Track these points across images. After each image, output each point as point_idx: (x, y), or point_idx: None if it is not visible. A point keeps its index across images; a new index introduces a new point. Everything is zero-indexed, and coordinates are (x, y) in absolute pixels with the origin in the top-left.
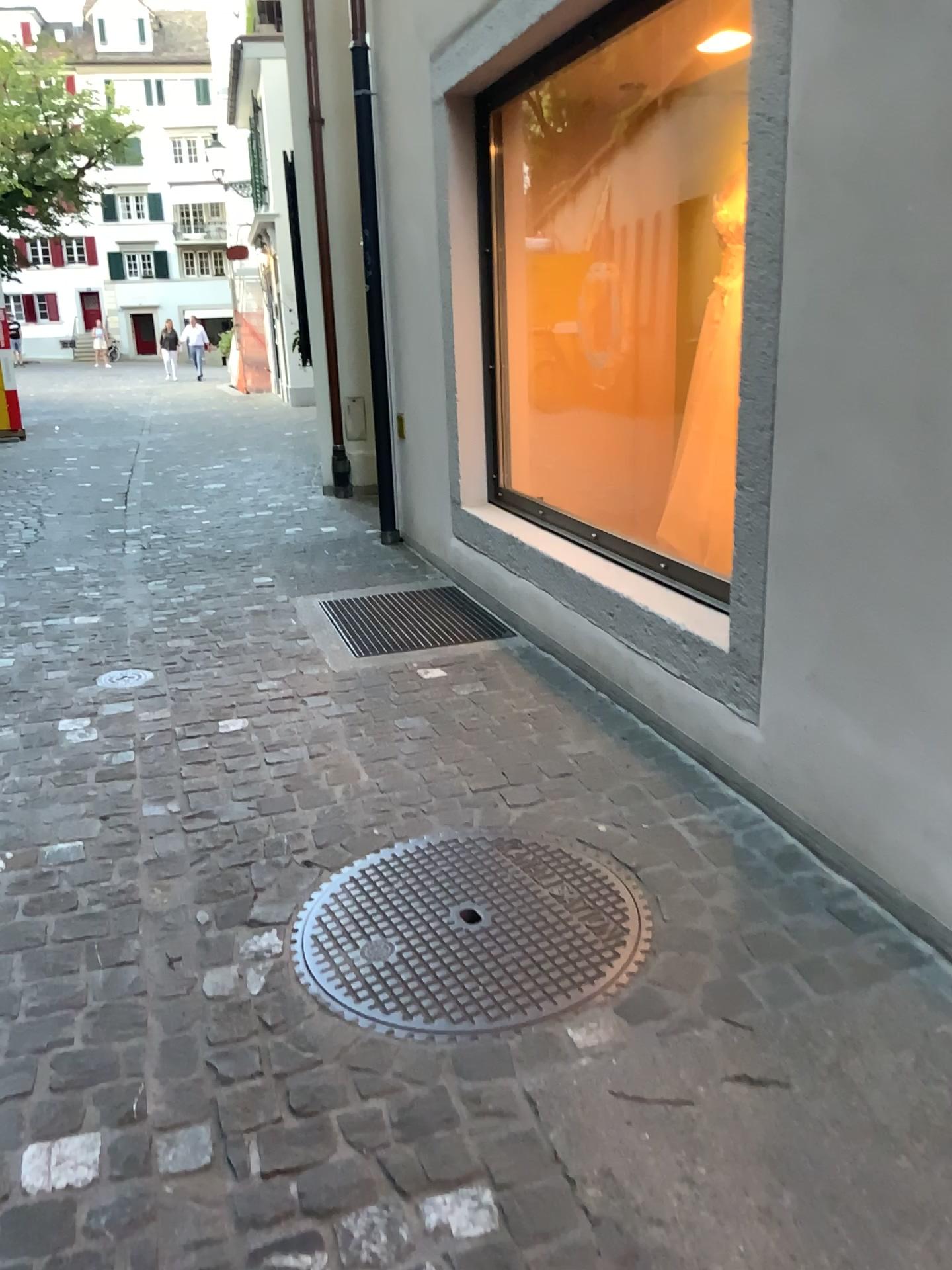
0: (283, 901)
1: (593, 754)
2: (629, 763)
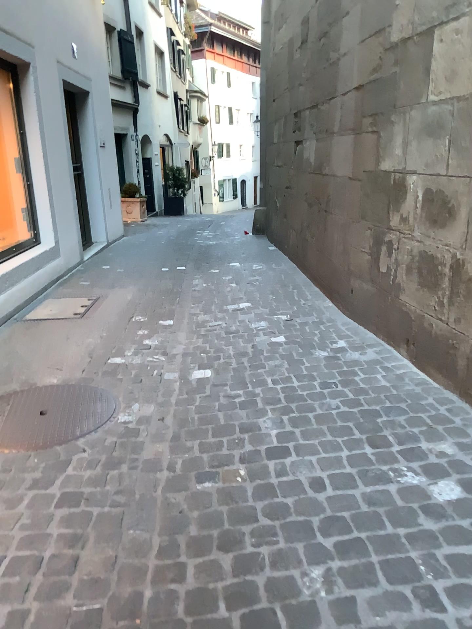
0: (107, 433)
1: None
2: None
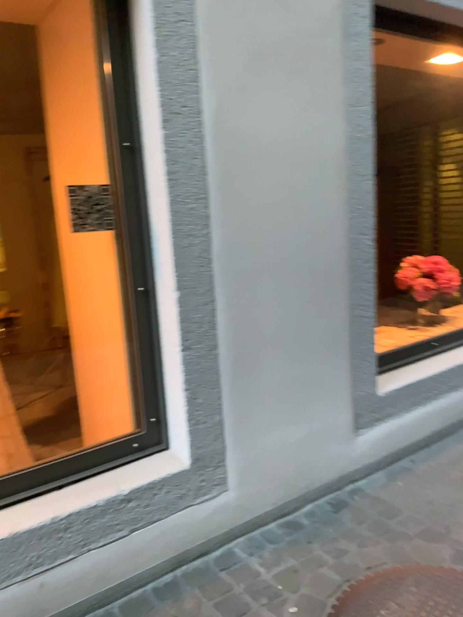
0: None
1: None
2: None
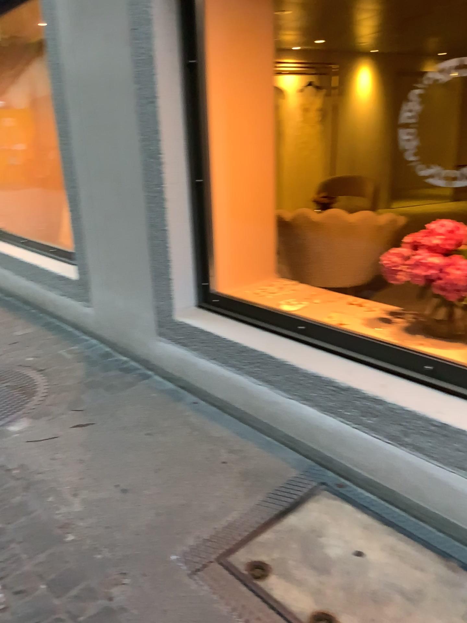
0: None
1: (29, 333)
2: (46, 334)
